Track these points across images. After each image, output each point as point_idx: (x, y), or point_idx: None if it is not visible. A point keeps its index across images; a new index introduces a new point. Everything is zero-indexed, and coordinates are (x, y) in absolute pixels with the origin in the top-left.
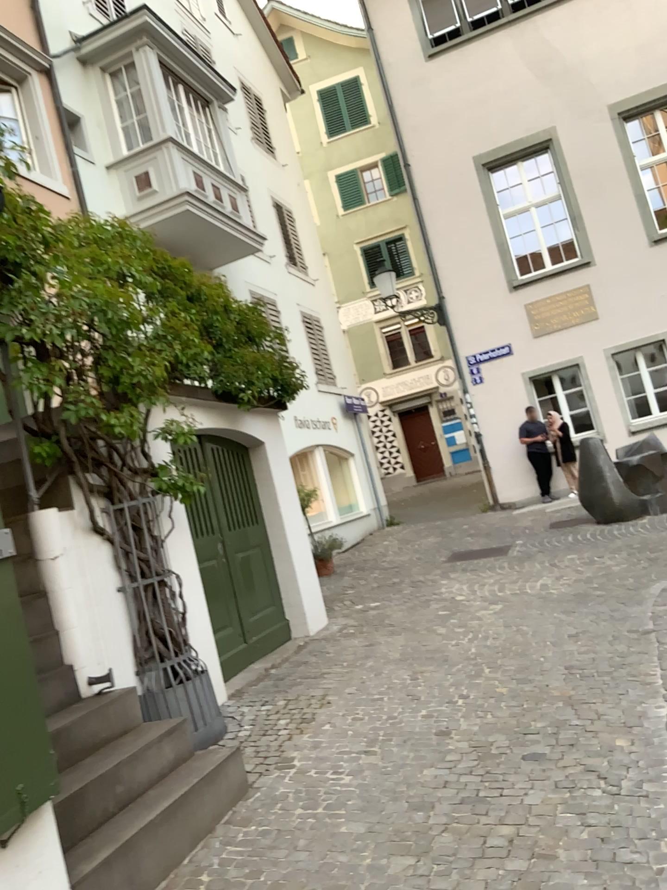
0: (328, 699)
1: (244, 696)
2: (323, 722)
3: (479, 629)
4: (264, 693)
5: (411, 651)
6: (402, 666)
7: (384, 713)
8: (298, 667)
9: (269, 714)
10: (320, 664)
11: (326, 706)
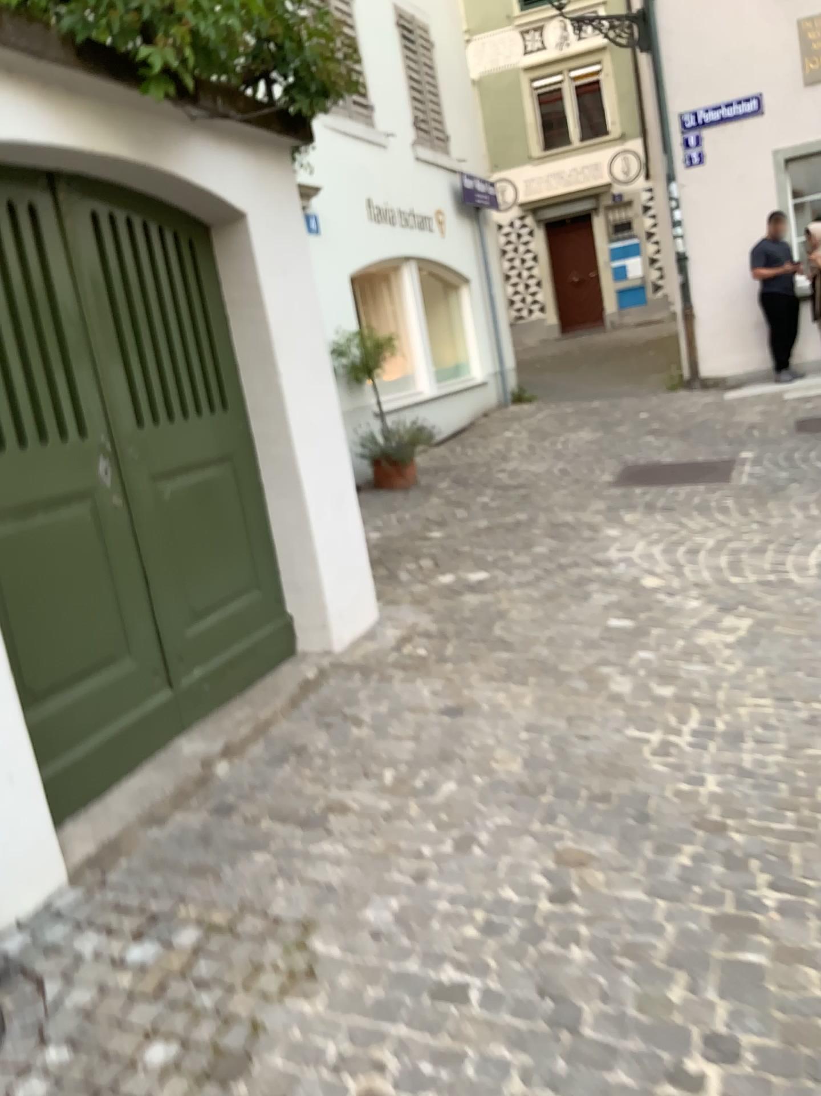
0: (314, 948)
1: (115, 869)
2: (271, 1091)
3: (717, 704)
4: (166, 867)
5: (551, 754)
6: (528, 814)
7: (463, 1093)
8: (279, 767)
9: (136, 993)
10: (331, 763)
11: (298, 987)
